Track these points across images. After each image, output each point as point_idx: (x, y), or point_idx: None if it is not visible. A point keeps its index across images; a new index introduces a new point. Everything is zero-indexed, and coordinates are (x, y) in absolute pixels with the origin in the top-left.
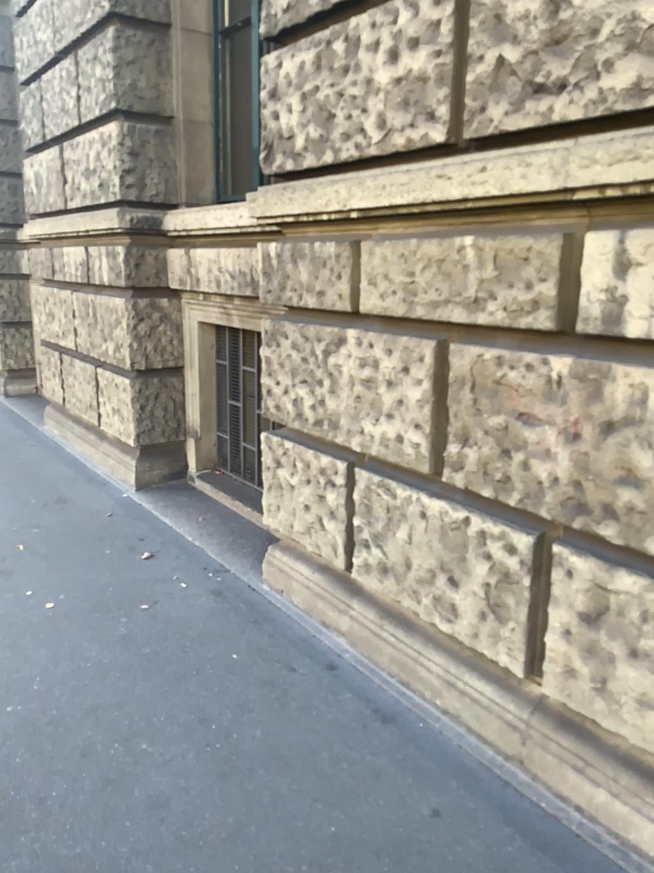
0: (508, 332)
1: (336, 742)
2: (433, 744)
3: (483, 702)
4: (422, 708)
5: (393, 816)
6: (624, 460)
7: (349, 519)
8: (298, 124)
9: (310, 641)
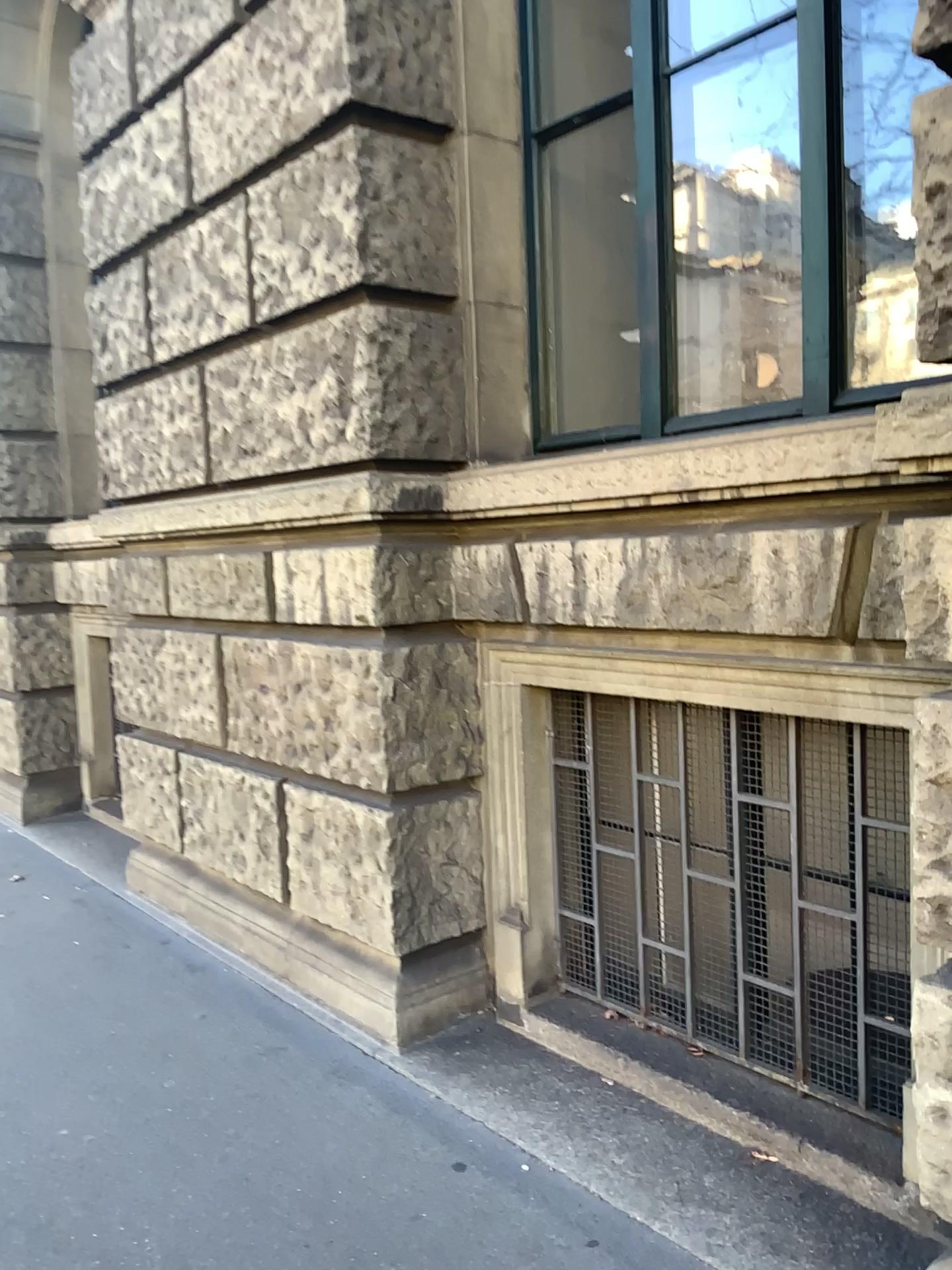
0: (248, 625)
1: (143, 984)
2: (225, 977)
3: (264, 935)
4: (230, 957)
5: (165, 1019)
6: (306, 711)
7: (180, 802)
8: (125, 459)
9: (153, 925)
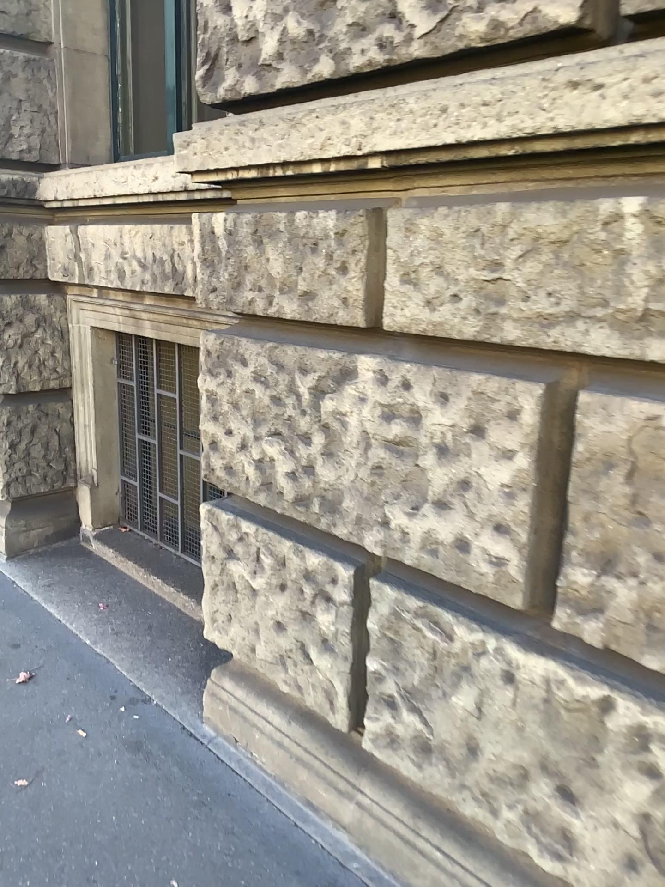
0: None
1: None
2: None
3: None
4: None
5: None
6: None
7: (356, 653)
8: (264, 16)
9: (293, 838)
